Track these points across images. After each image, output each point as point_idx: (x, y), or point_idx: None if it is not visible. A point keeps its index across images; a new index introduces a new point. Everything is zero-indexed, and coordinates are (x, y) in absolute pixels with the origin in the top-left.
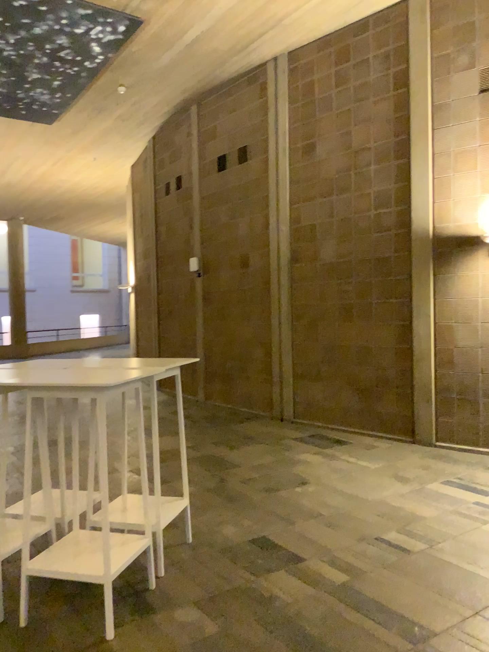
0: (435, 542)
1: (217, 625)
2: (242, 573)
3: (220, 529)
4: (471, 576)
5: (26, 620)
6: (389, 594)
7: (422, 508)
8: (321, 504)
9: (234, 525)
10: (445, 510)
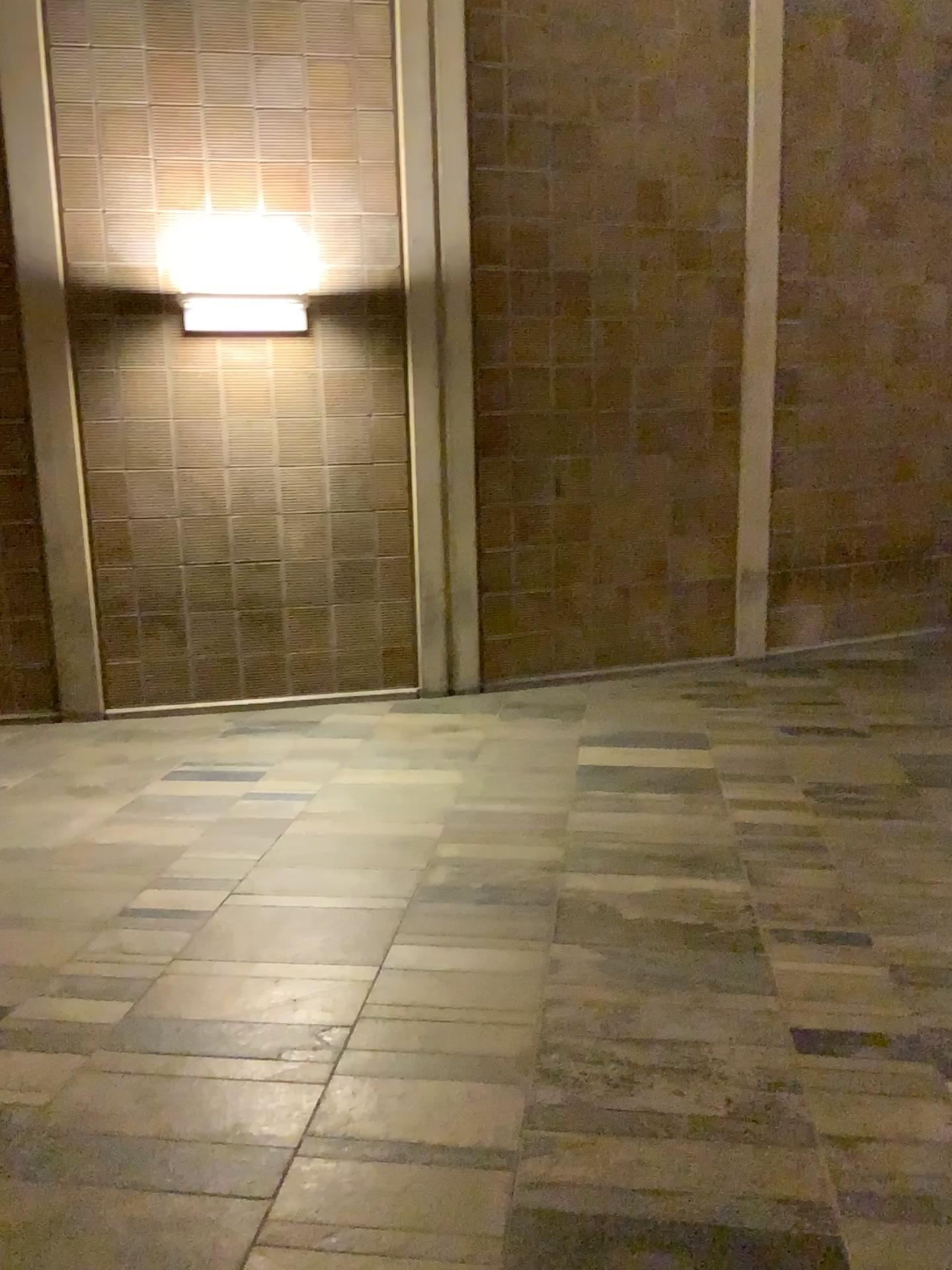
0: (236, 881)
1: None
2: None
3: None
4: (333, 914)
5: None
6: (231, 998)
7: (171, 832)
8: None
9: None
10: (212, 823)
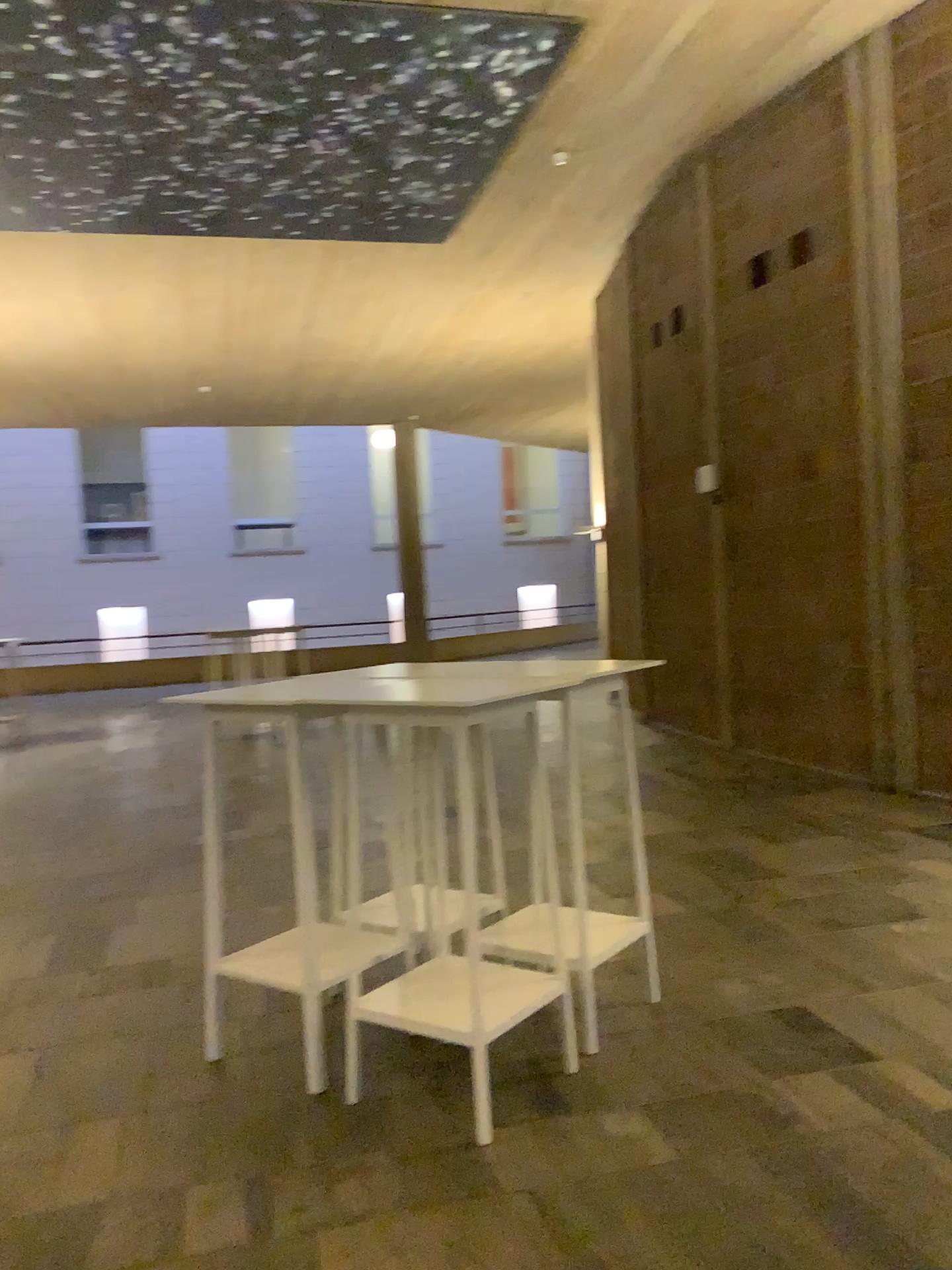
0: None
1: (681, 1150)
2: (747, 1066)
3: (720, 983)
4: None
5: (363, 1094)
6: None
7: None
8: (939, 958)
9: (749, 980)
10: None
